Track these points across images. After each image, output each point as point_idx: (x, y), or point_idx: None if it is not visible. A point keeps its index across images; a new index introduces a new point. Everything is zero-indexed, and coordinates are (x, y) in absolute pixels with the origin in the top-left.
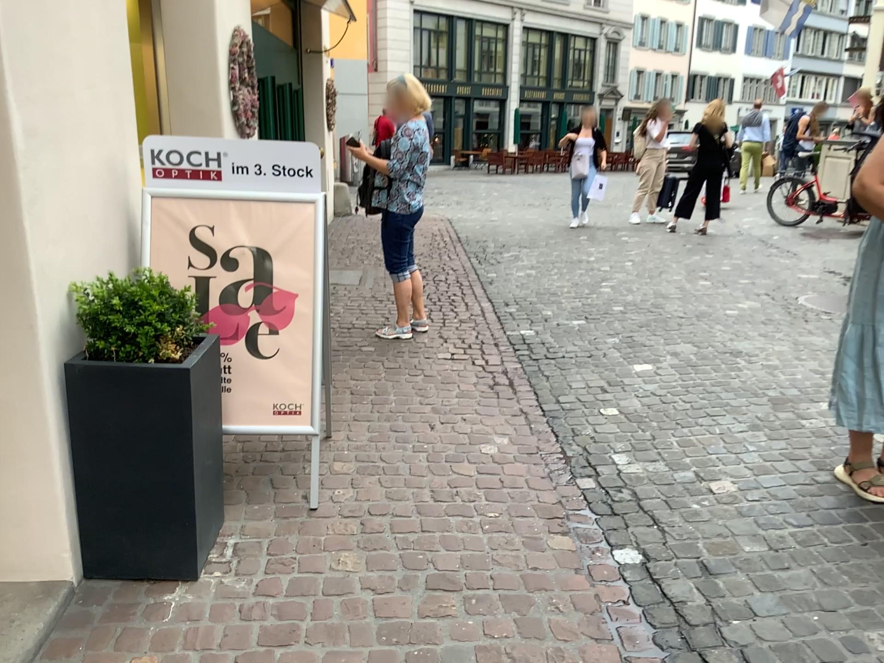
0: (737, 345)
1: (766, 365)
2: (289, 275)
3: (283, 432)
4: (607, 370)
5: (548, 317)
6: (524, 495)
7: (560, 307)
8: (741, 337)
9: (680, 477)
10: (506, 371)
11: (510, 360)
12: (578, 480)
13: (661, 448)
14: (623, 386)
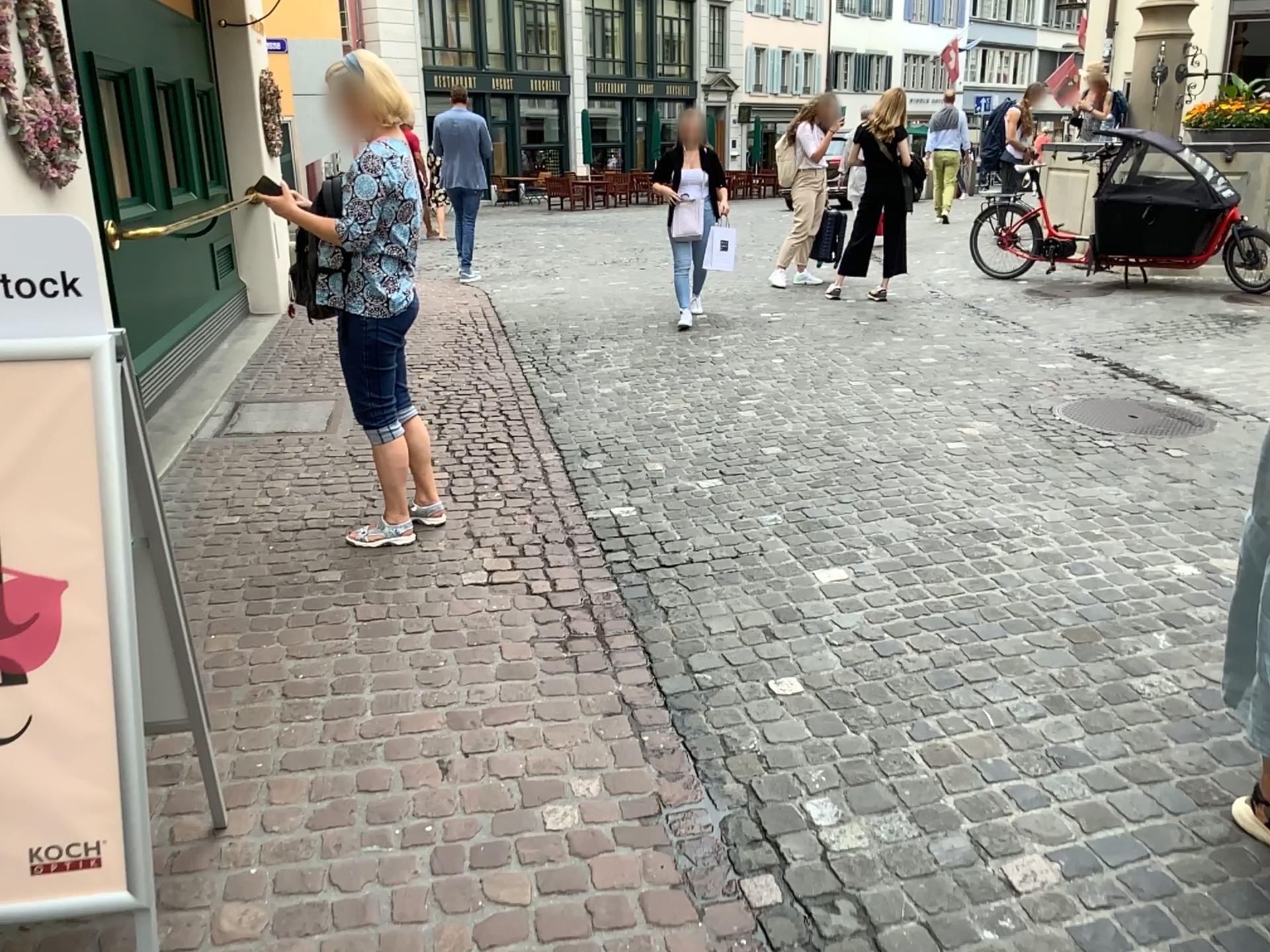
0: (983, 516)
1: (1041, 557)
2: (50, 535)
3: (68, 906)
4: (770, 587)
5: (659, 477)
6: (638, 941)
7: (677, 456)
8: (986, 496)
9: (944, 852)
10: (589, 603)
11: (596, 577)
12: (745, 882)
13: (895, 776)
14: (803, 620)
